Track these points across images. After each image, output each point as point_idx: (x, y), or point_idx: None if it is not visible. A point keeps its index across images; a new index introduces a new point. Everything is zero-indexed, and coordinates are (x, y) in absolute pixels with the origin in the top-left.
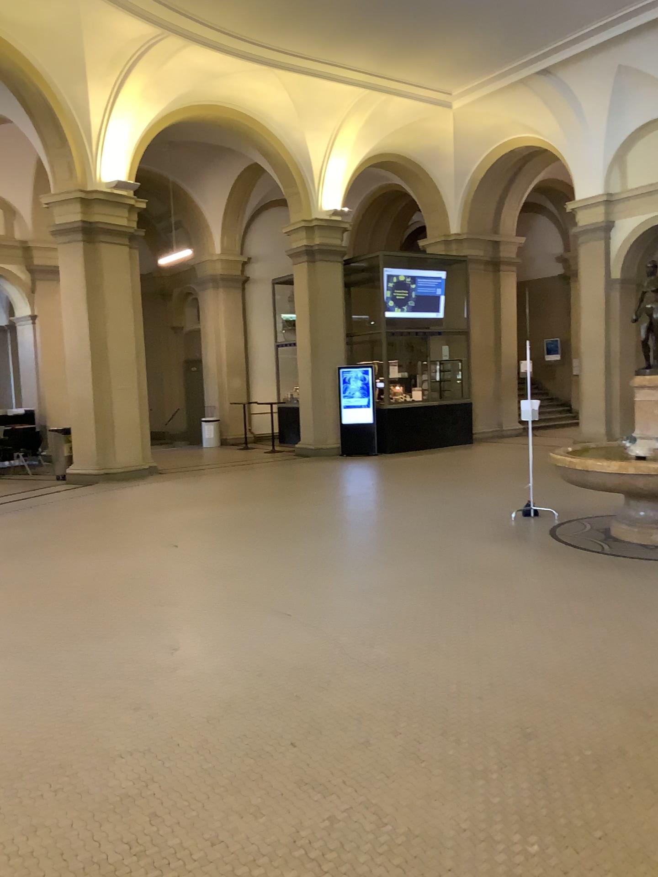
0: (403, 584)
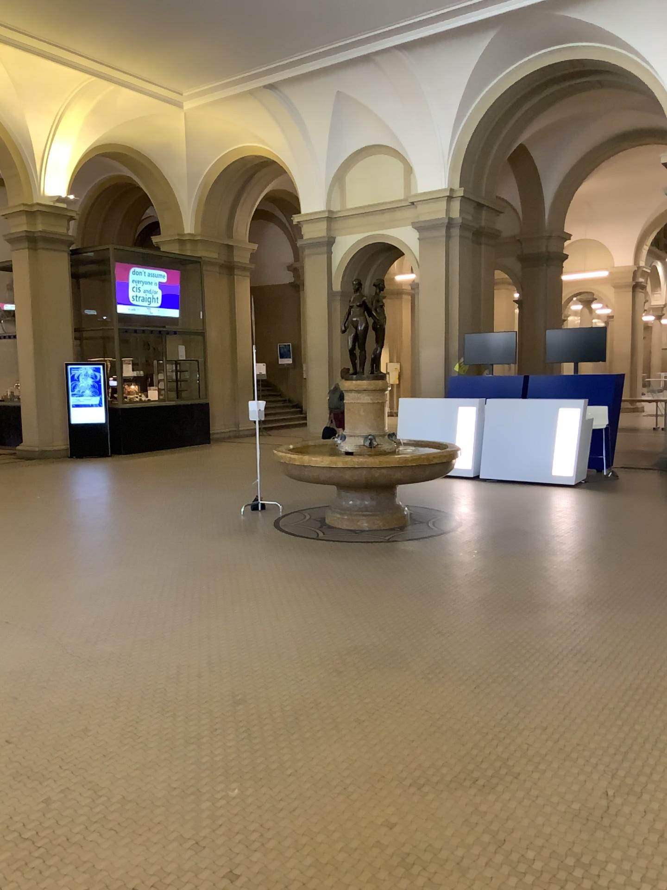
0: (137, 579)
